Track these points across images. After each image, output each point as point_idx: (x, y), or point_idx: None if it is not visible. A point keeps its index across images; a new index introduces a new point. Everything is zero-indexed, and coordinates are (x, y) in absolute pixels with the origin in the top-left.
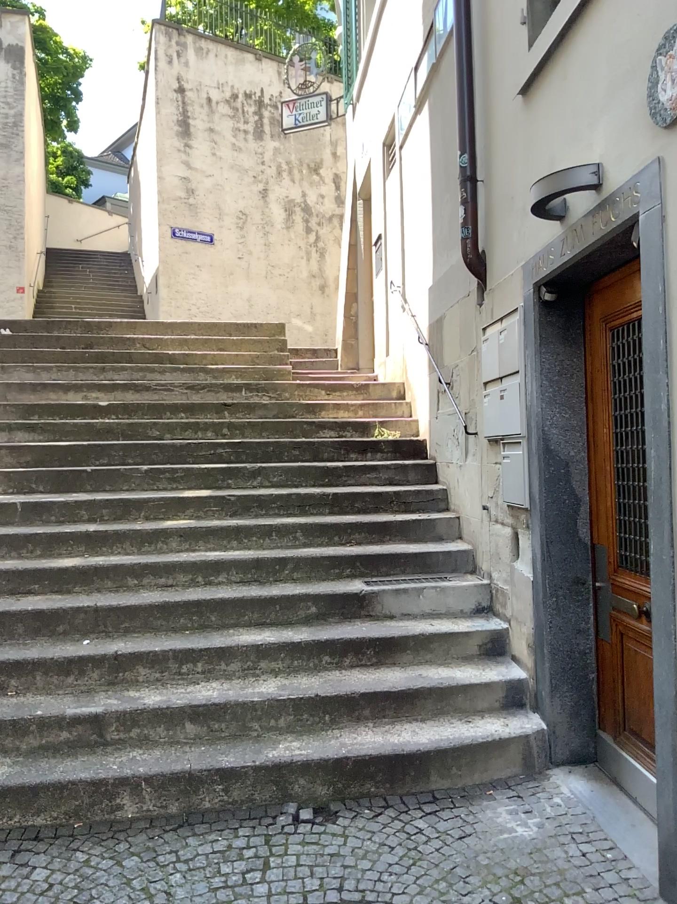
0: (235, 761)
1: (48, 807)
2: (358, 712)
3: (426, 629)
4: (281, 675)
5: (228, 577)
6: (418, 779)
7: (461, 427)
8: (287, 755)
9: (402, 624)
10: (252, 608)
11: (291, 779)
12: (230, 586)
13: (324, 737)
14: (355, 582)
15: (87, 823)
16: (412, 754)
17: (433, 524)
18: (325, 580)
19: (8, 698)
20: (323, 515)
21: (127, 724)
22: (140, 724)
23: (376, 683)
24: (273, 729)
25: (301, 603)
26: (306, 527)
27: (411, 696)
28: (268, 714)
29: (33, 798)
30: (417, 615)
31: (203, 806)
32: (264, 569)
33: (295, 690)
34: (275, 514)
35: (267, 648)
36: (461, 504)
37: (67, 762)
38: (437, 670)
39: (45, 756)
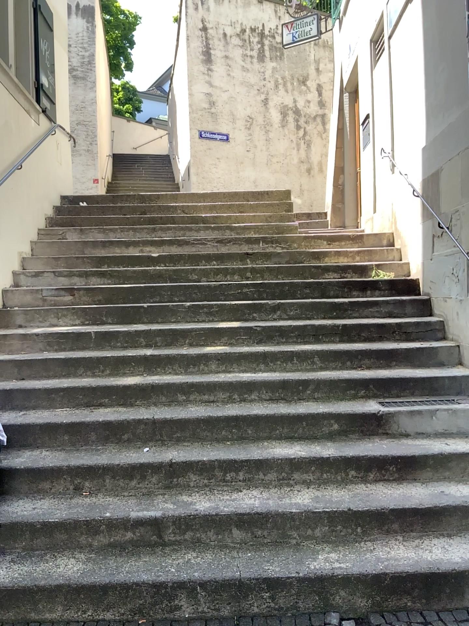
0: (280, 571)
1: (116, 604)
2: (387, 525)
3: (442, 447)
4: (314, 486)
5: (260, 396)
6: (454, 597)
7: (459, 266)
8: (328, 568)
9: (418, 442)
10: (282, 423)
11: (331, 590)
12: (263, 404)
13: (360, 550)
14: (371, 402)
15: (150, 624)
16: (448, 573)
17: (432, 351)
18: (344, 399)
19: (82, 499)
20: (336, 343)
21: (182, 528)
22: (193, 530)
23: (403, 498)
24: (311, 540)
25: (325, 420)
26: (322, 353)
27: (436, 512)
28: (305, 524)
29: (104, 595)
30: (431, 433)
31: (253, 612)
32: (290, 389)
33: (328, 502)
34: (295, 342)
35: (298, 460)
36: (460, 333)
37: (131, 563)
38: (459, 487)
39: (112, 556)
